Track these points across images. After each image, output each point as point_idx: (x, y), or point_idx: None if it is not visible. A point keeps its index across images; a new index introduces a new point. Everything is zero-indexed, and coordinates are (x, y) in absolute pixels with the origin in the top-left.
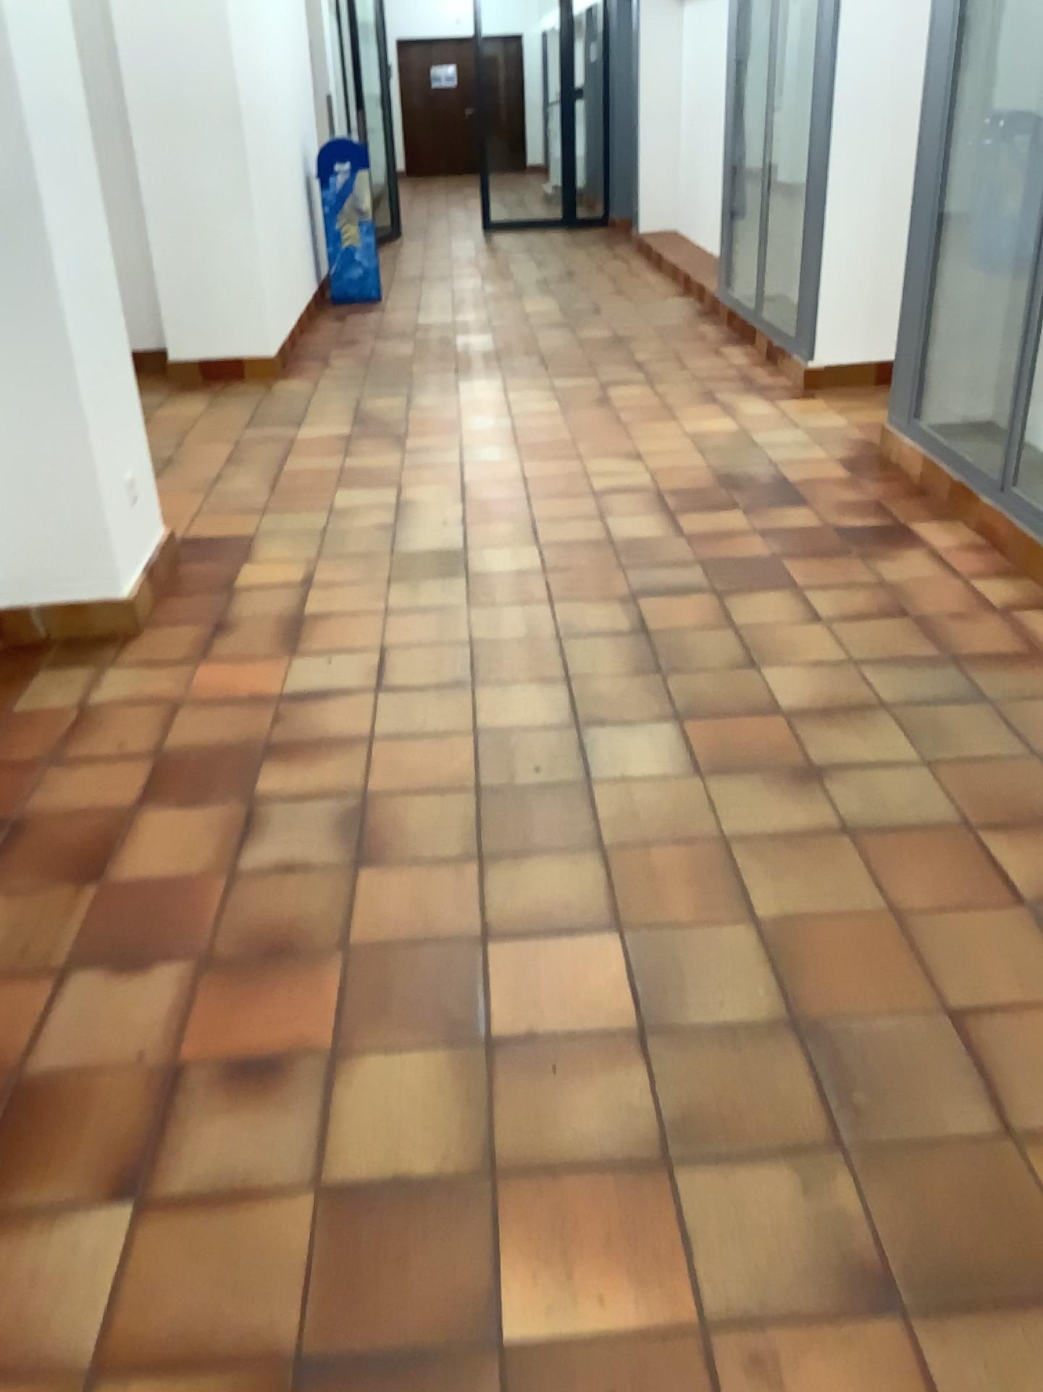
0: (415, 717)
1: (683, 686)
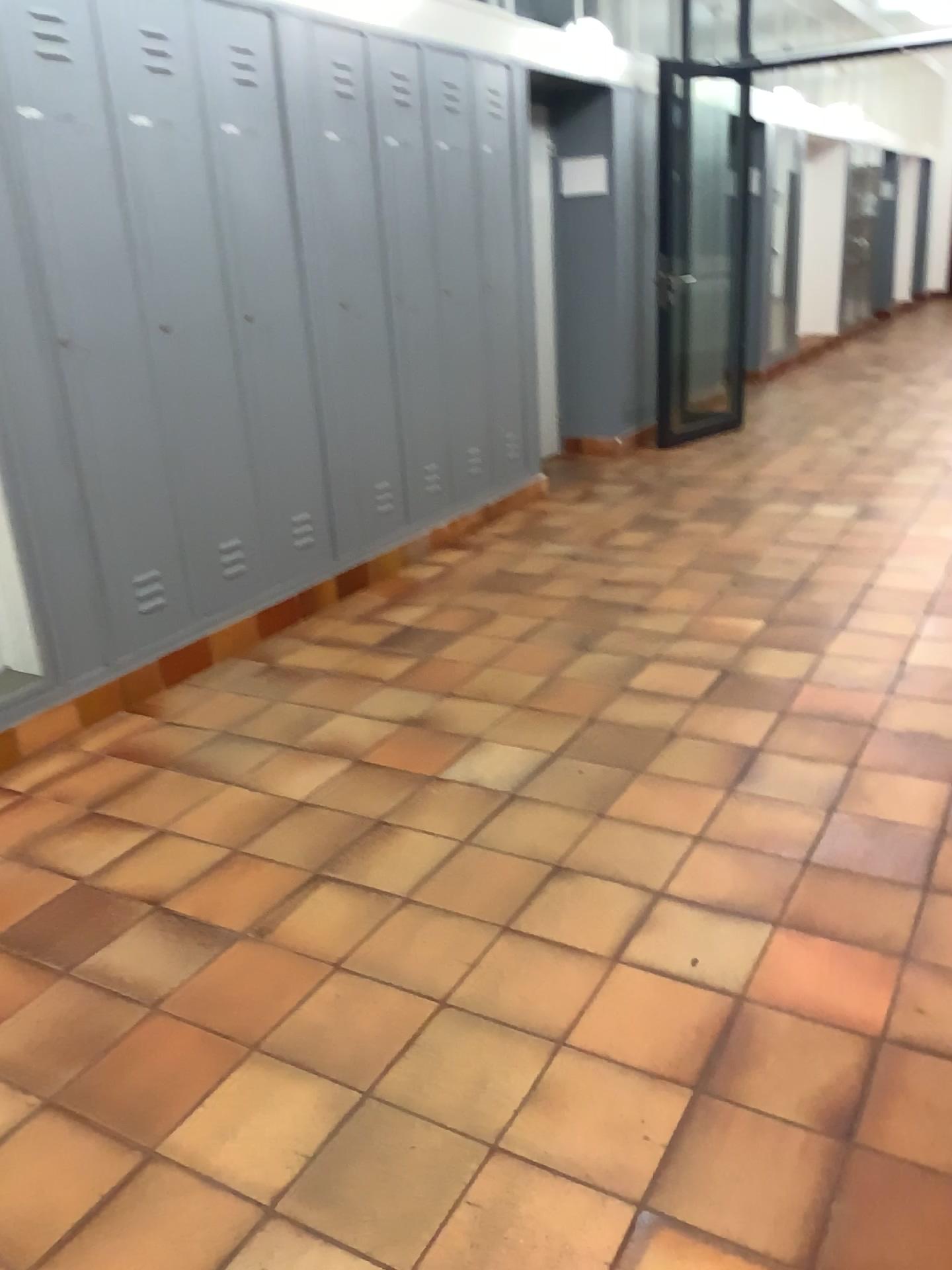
0: (637, 856)
1: (379, 810)
